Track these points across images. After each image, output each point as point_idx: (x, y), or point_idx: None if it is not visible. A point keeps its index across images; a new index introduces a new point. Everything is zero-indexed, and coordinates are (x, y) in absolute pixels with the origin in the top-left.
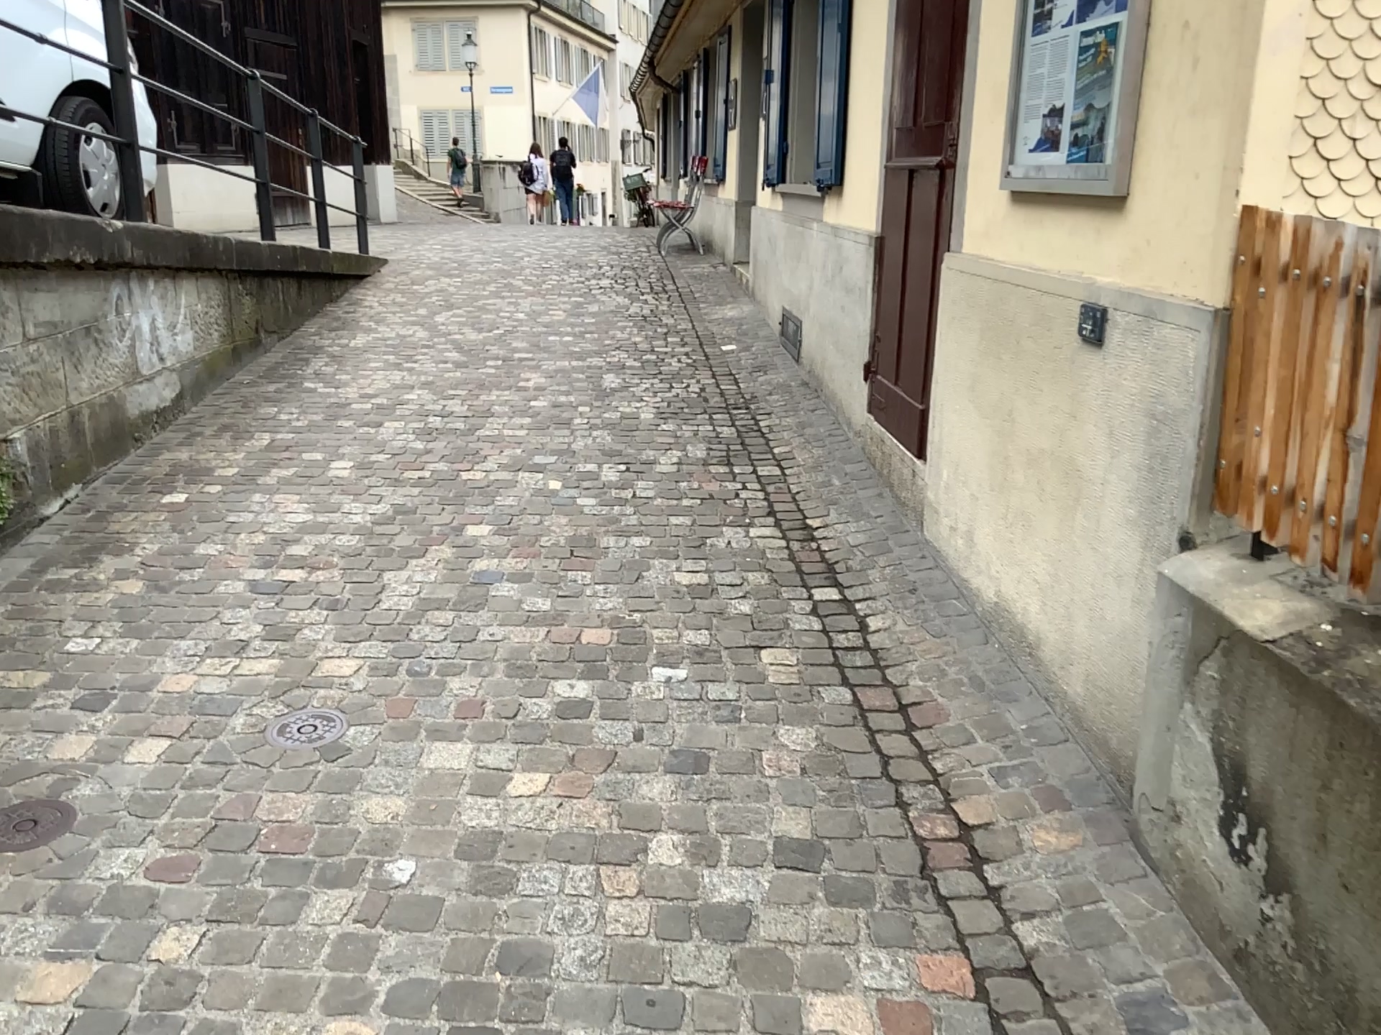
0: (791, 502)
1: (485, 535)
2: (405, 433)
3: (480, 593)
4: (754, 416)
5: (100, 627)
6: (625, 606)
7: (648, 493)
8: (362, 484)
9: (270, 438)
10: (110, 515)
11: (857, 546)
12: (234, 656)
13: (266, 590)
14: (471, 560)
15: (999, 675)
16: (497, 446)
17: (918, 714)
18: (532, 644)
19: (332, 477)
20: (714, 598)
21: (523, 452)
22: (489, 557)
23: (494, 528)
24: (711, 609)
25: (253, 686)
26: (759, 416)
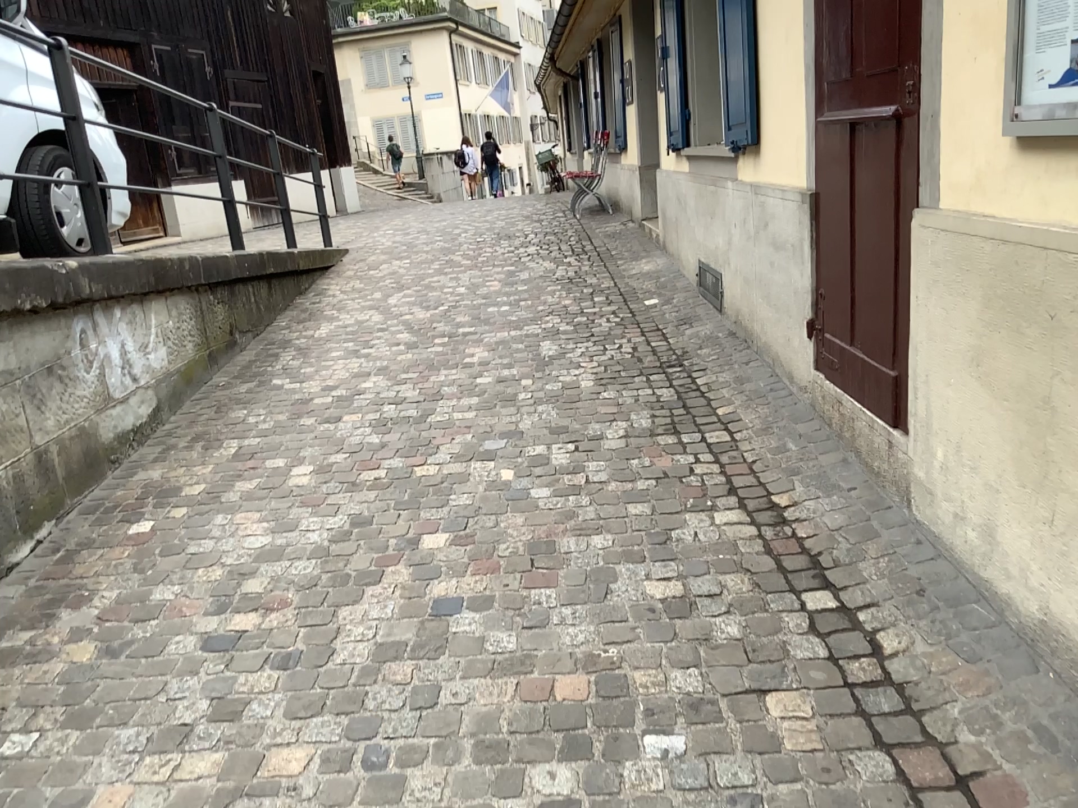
0: (752, 478)
1: (443, 548)
2: (362, 426)
3: (441, 628)
4: (691, 375)
5: (40, 716)
6: (599, 638)
7: (603, 478)
8: (322, 491)
9: (237, 444)
10: (77, 554)
11: (836, 530)
12: (176, 749)
13: (218, 644)
14: (430, 582)
15: (1075, 728)
16: (449, 432)
17: (987, 798)
18: (502, 706)
19: (293, 486)
20: (697, 619)
21: (474, 439)
22: (448, 577)
23: (451, 539)
24: (696, 636)
25: (191, 798)
26: (696, 376)
